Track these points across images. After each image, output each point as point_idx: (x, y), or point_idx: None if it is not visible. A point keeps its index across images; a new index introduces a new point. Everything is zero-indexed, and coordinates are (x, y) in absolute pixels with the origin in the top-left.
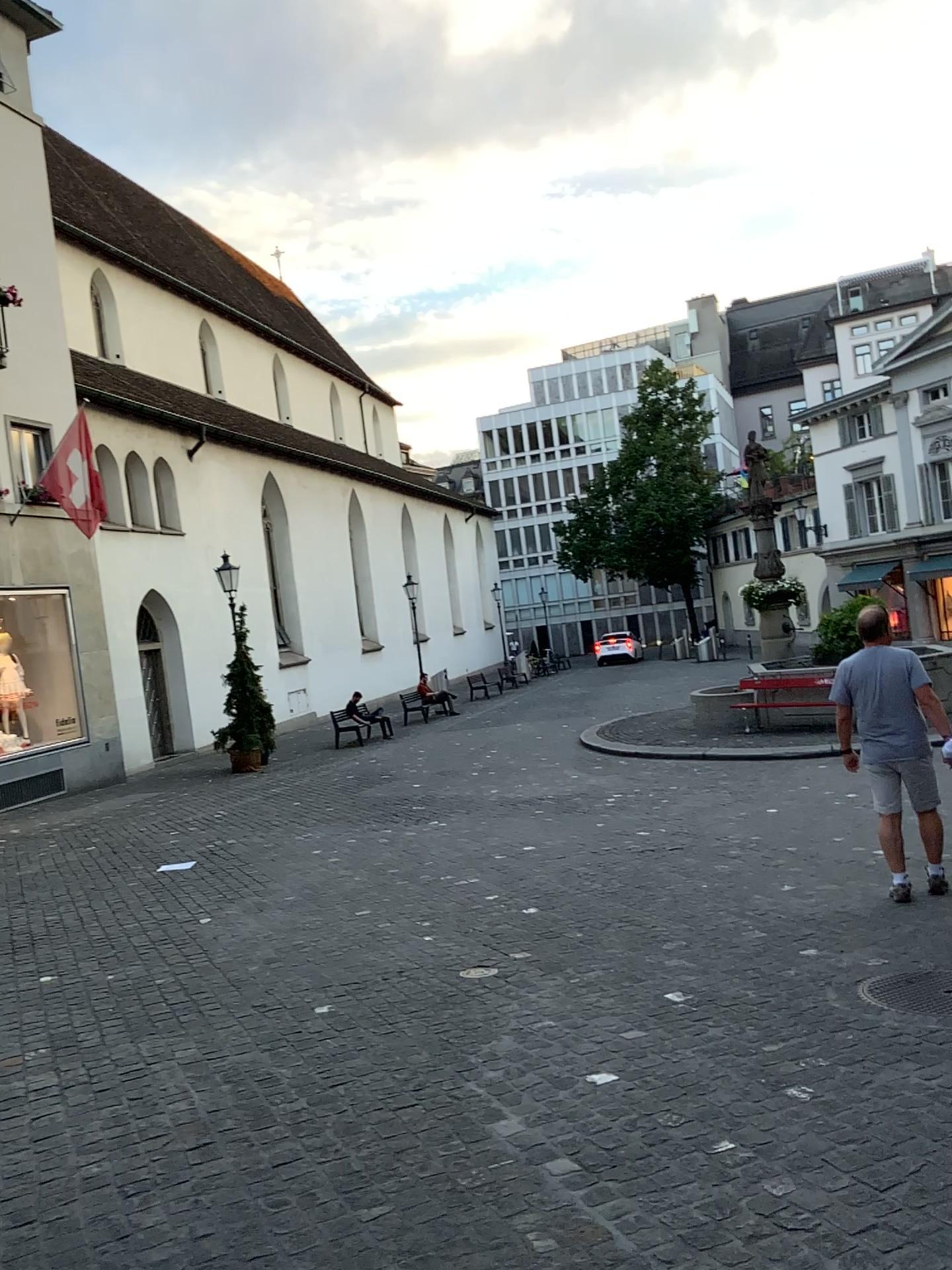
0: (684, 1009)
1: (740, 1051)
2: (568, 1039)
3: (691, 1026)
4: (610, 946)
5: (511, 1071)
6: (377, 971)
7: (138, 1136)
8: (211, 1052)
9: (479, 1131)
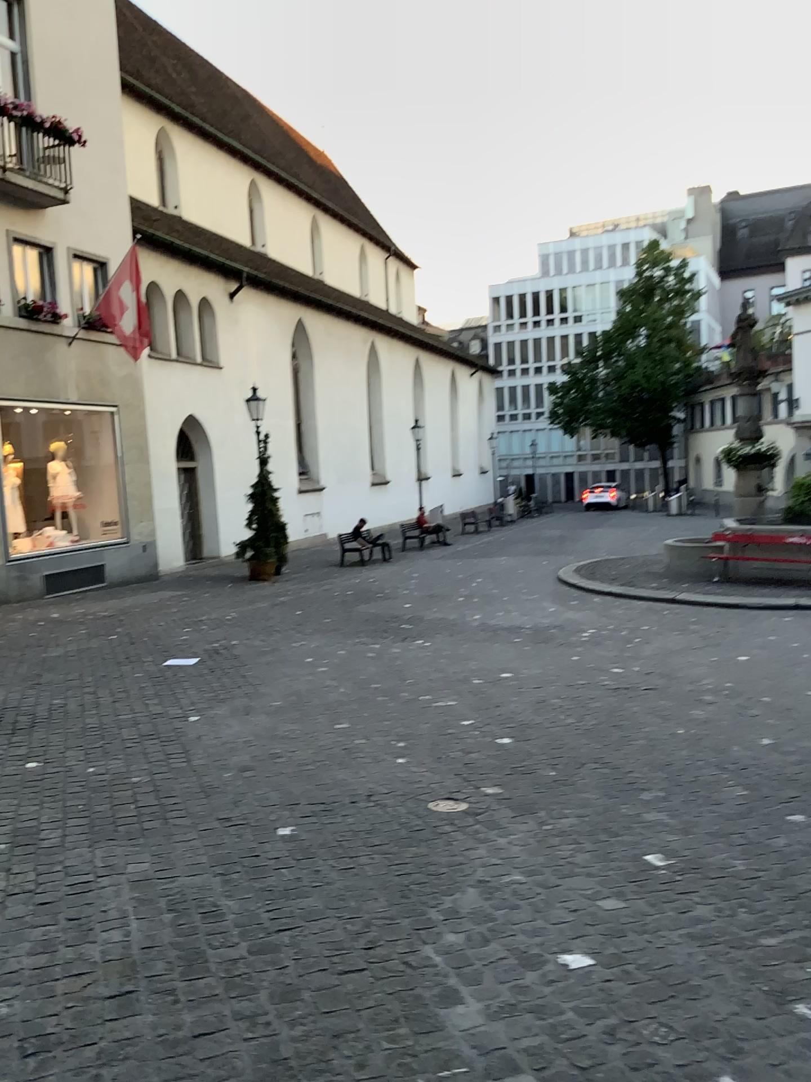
0: (669, 881)
1: (737, 946)
2: (539, 905)
3: (678, 904)
4: (587, 792)
5: (474, 942)
6: (345, 795)
7: (56, 974)
8: (159, 873)
9: (432, 1024)
